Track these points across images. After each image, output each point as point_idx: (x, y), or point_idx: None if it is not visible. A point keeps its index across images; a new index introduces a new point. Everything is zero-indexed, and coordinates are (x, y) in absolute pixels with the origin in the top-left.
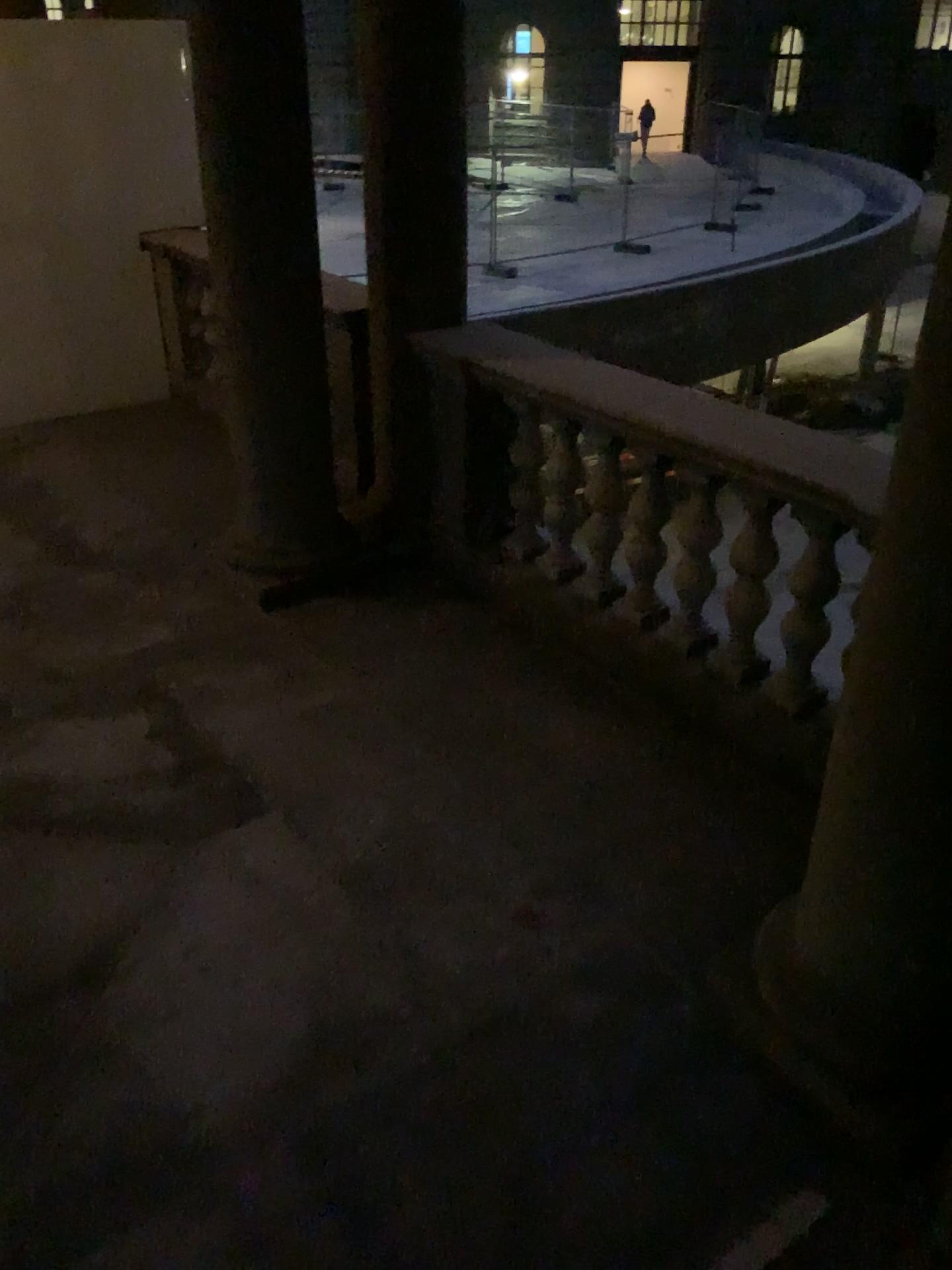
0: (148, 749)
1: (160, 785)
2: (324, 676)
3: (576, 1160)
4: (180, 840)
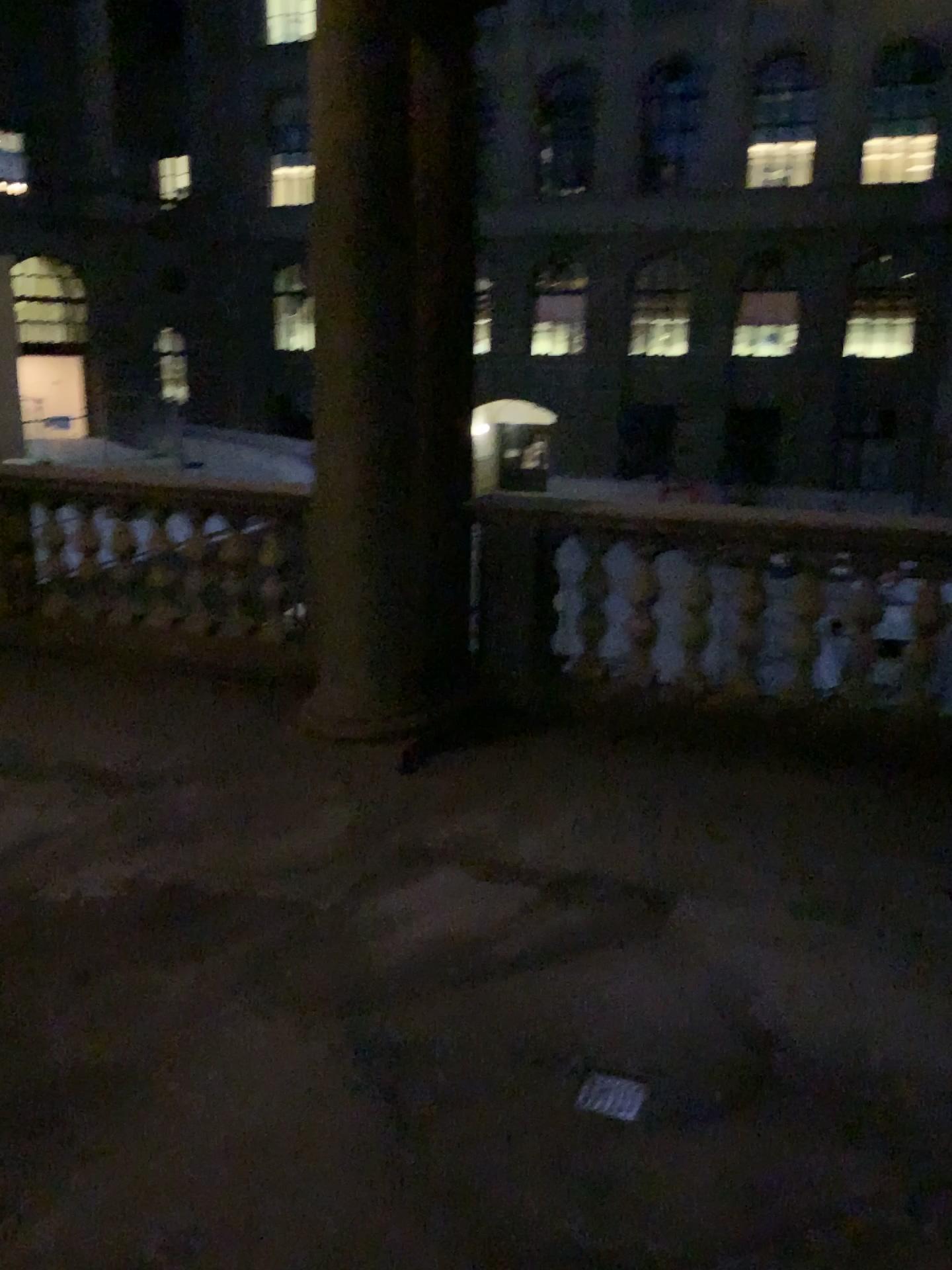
0: (498, 888)
1: (555, 908)
2: (537, 805)
3: None
4: (641, 934)
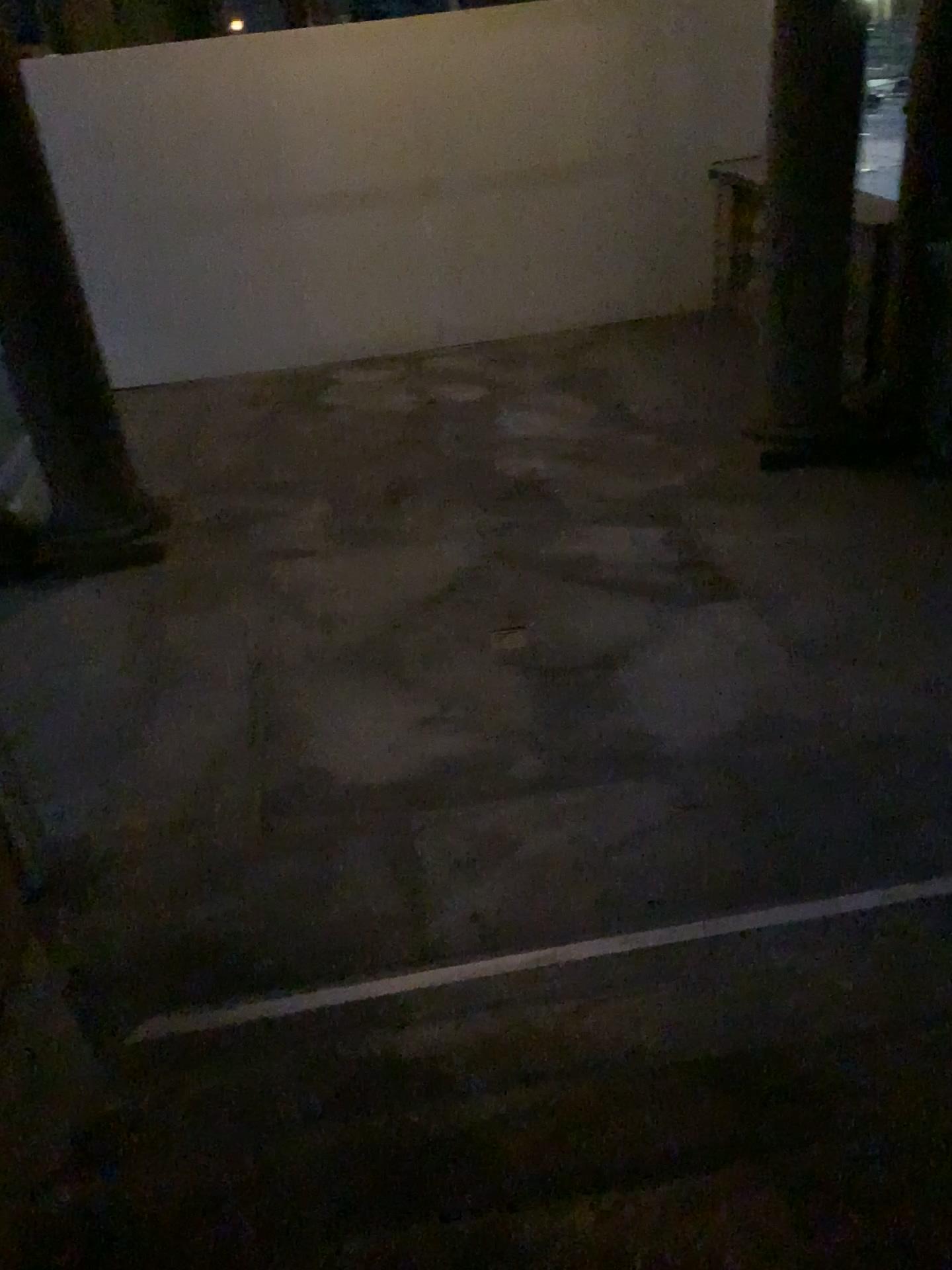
0: (658, 547)
1: (664, 570)
2: (799, 518)
3: (920, 820)
4: (674, 603)
